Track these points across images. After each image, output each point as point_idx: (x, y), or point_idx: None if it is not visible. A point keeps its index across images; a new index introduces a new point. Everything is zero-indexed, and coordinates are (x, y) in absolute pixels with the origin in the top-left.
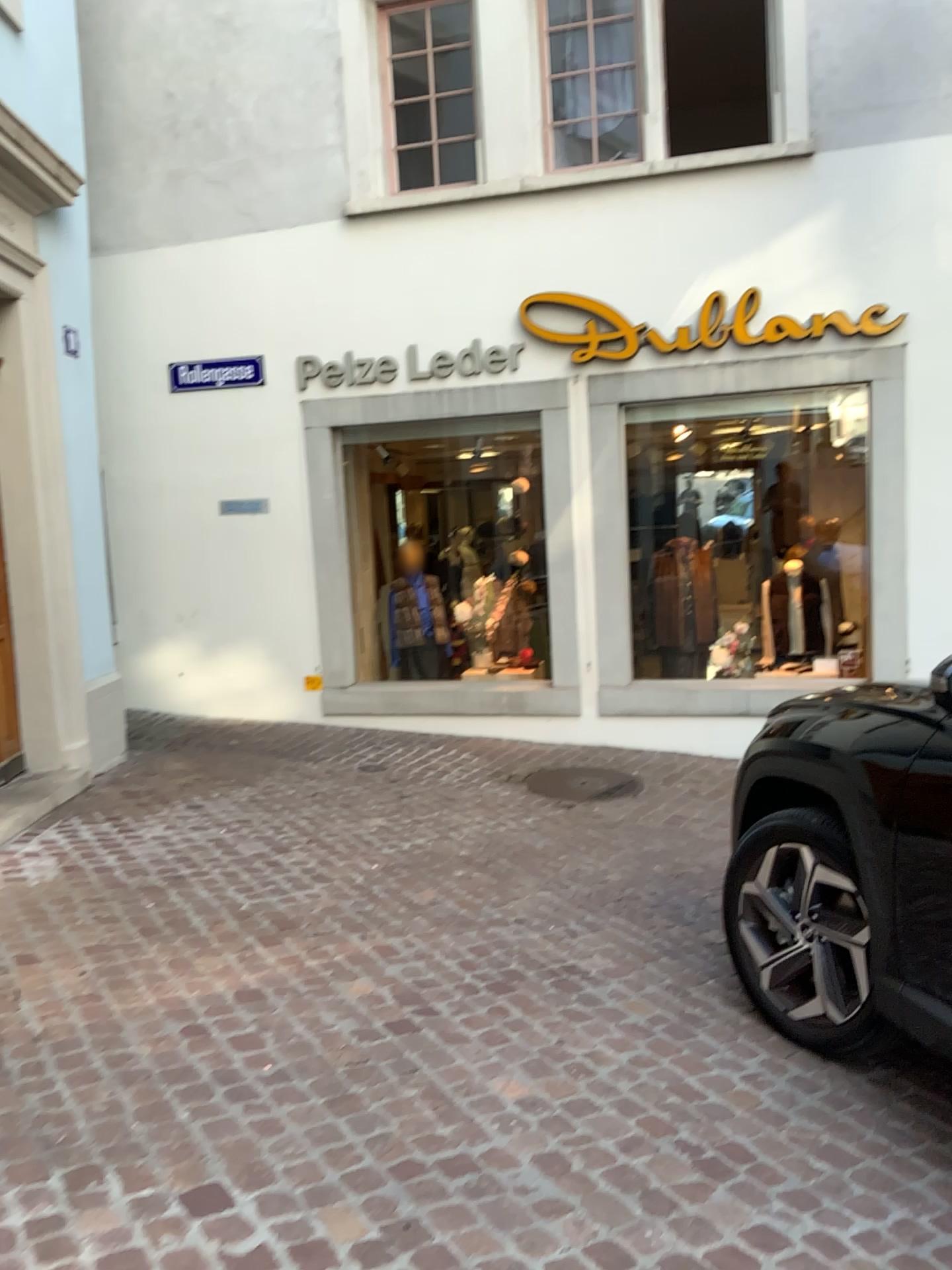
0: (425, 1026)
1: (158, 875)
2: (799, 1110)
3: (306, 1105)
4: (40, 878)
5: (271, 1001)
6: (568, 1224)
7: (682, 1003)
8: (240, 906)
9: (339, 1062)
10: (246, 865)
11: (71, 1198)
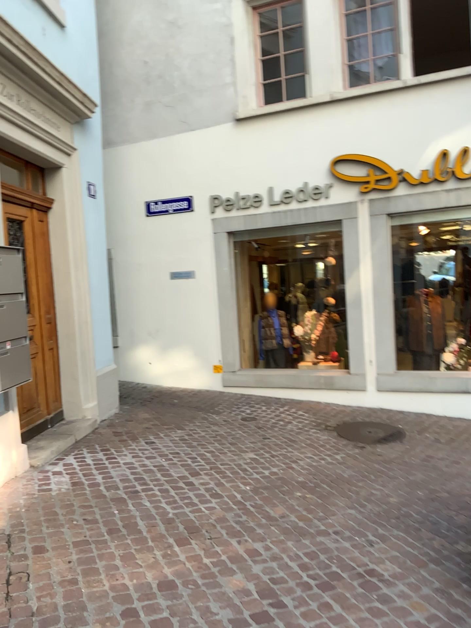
0: (277, 617)
1: (123, 490)
2: None
3: None
4: (57, 490)
5: (179, 591)
6: None
7: (449, 605)
8: (168, 514)
9: None
10: (173, 484)
11: None
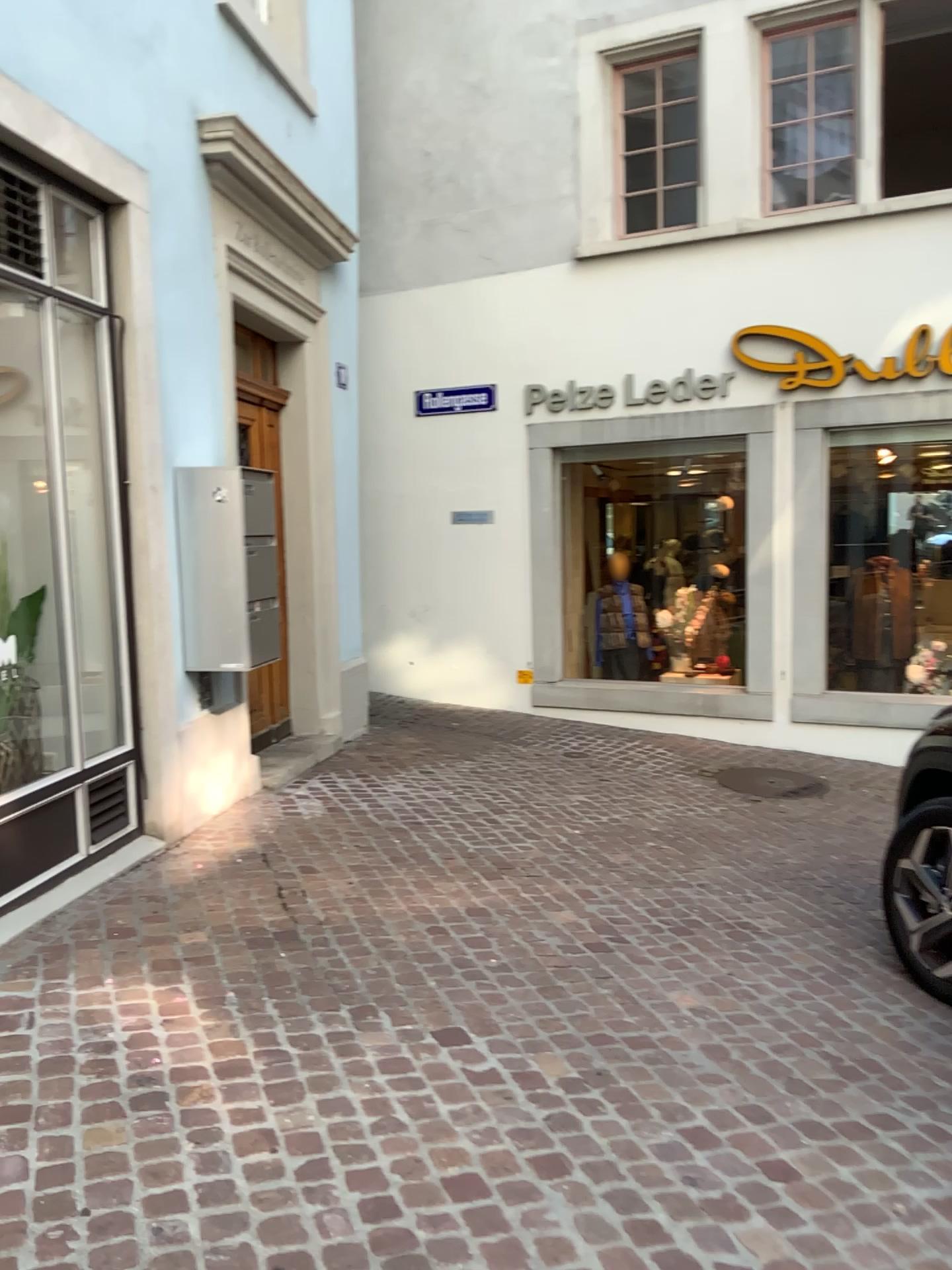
0: (617, 949)
1: (400, 821)
2: (932, 1044)
3: (523, 988)
4: (309, 814)
5: (494, 918)
6: (725, 1088)
7: (840, 958)
8: (467, 850)
9: (548, 964)
10: (470, 820)
11: (356, 1021)
